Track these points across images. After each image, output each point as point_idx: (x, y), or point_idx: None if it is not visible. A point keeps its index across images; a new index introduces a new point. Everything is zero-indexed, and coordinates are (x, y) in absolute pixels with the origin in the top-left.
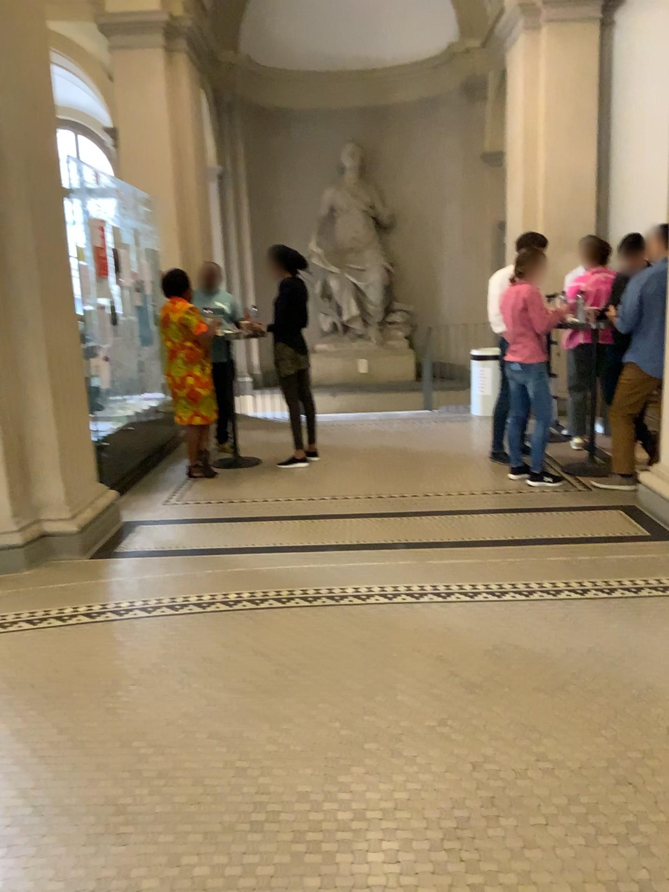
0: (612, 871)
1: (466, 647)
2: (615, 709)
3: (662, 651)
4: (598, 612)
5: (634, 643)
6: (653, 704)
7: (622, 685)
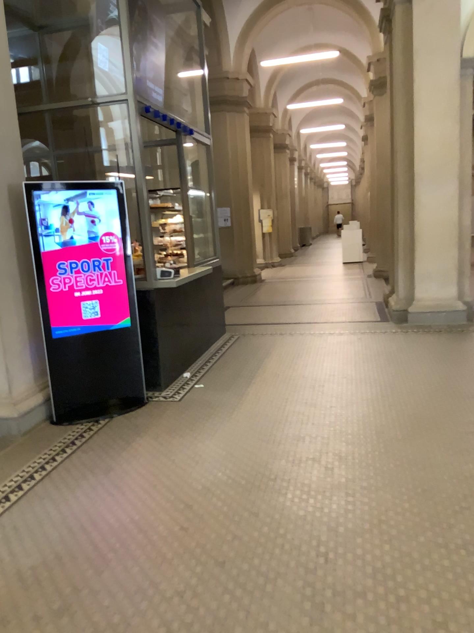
0: (295, 592)
1: (3, 598)
2: (151, 542)
3: (105, 503)
4: (31, 513)
5: (86, 510)
6: (158, 525)
7: (128, 531)
